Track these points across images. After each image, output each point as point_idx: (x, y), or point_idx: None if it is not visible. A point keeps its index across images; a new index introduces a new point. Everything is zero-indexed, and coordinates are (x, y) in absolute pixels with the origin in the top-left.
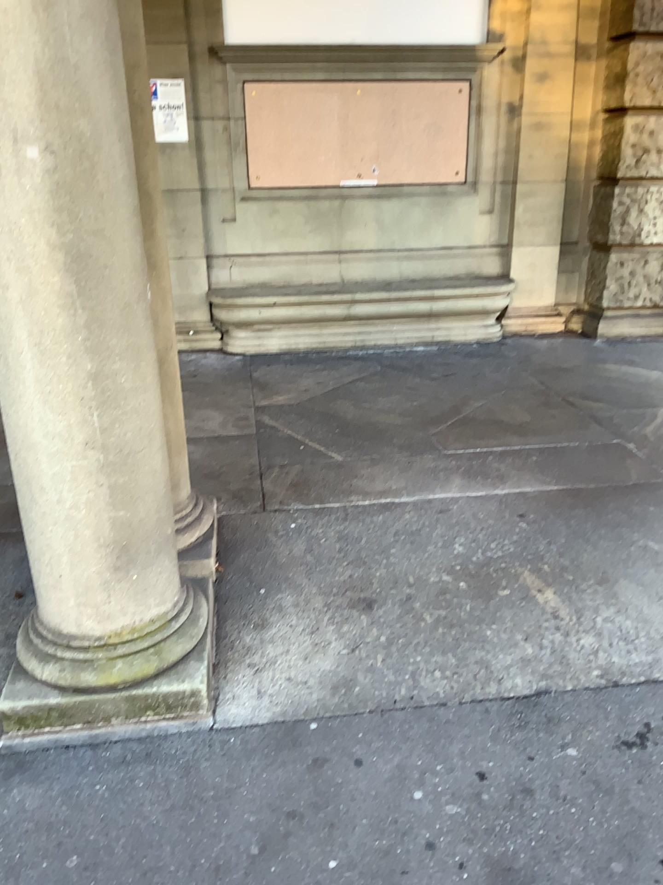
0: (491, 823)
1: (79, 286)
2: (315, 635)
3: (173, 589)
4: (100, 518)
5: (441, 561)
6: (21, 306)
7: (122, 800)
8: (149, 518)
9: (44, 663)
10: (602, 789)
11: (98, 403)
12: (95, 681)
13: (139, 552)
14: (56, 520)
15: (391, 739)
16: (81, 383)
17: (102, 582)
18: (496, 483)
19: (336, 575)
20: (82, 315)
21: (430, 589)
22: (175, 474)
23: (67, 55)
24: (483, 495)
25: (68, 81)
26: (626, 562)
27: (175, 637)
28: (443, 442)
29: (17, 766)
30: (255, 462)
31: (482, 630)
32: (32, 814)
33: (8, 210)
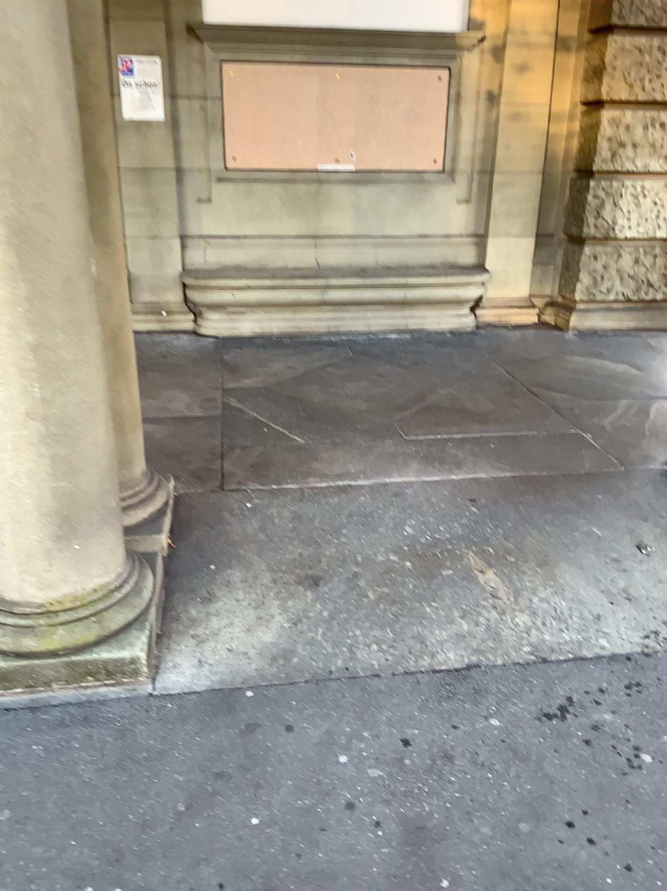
0: (411, 786)
1: (21, 259)
2: (260, 609)
3: (117, 560)
4: (43, 488)
5: (390, 542)
6: None
7: (58, 760)
8: (93, 489)
9: None
10: (520, 756)
11: (41, 374)
12: (37, 647)
13: (82, 523)
14: None
15: (323, 708)
16: (23, 354)
17: (45, 550)
18: (453, 469)
19: (286, 553)
20: (24, 287)
21: (376, 568)
22: (127, 449)
23: (9, 29)
24: (438, 479)
25: (10, 55)
26: (569, 546)
27: (118, 607)
28: (405, 427)
29: None
30: (217, 442)
31: (423, 607)
32: None
33: None
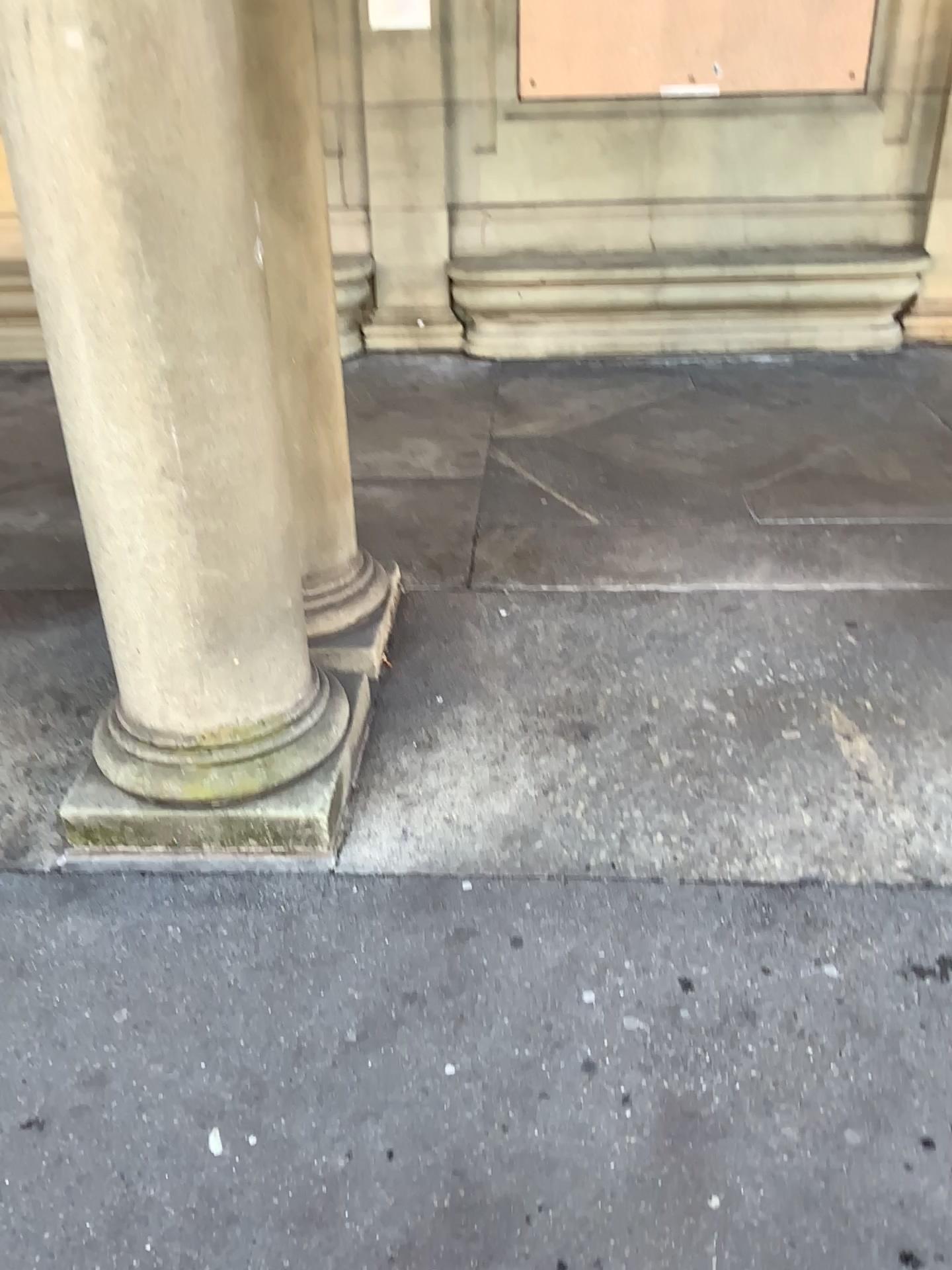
0: (682, 1049)
1: (144, 243)
2: (499, 765)
3: (293, 683)
4: (185, 577)
5: (707, 680)
6: (69, 271)
7: (198, 949)
8: (256, 582)
9: (120, 763)
10: (861, 1027)
11: (178, 415)
12: (183, 793)
13: (242, 629)
14: (130, 576)
15: (570, 919)
16: (151, 385)
17: (191, 664)
18: (824, 573)
19: (549, 687)
20: (150, 286)
21: (680, 719)
22: (324, 525)
23: None
24: (799, 588)
25: None
26: None
27: (293, 748)
28: (758, 504)
29: (80, 888)
30: (473, 516)
31: (743, 784)
32: (86, 950)
33: (43, 127)
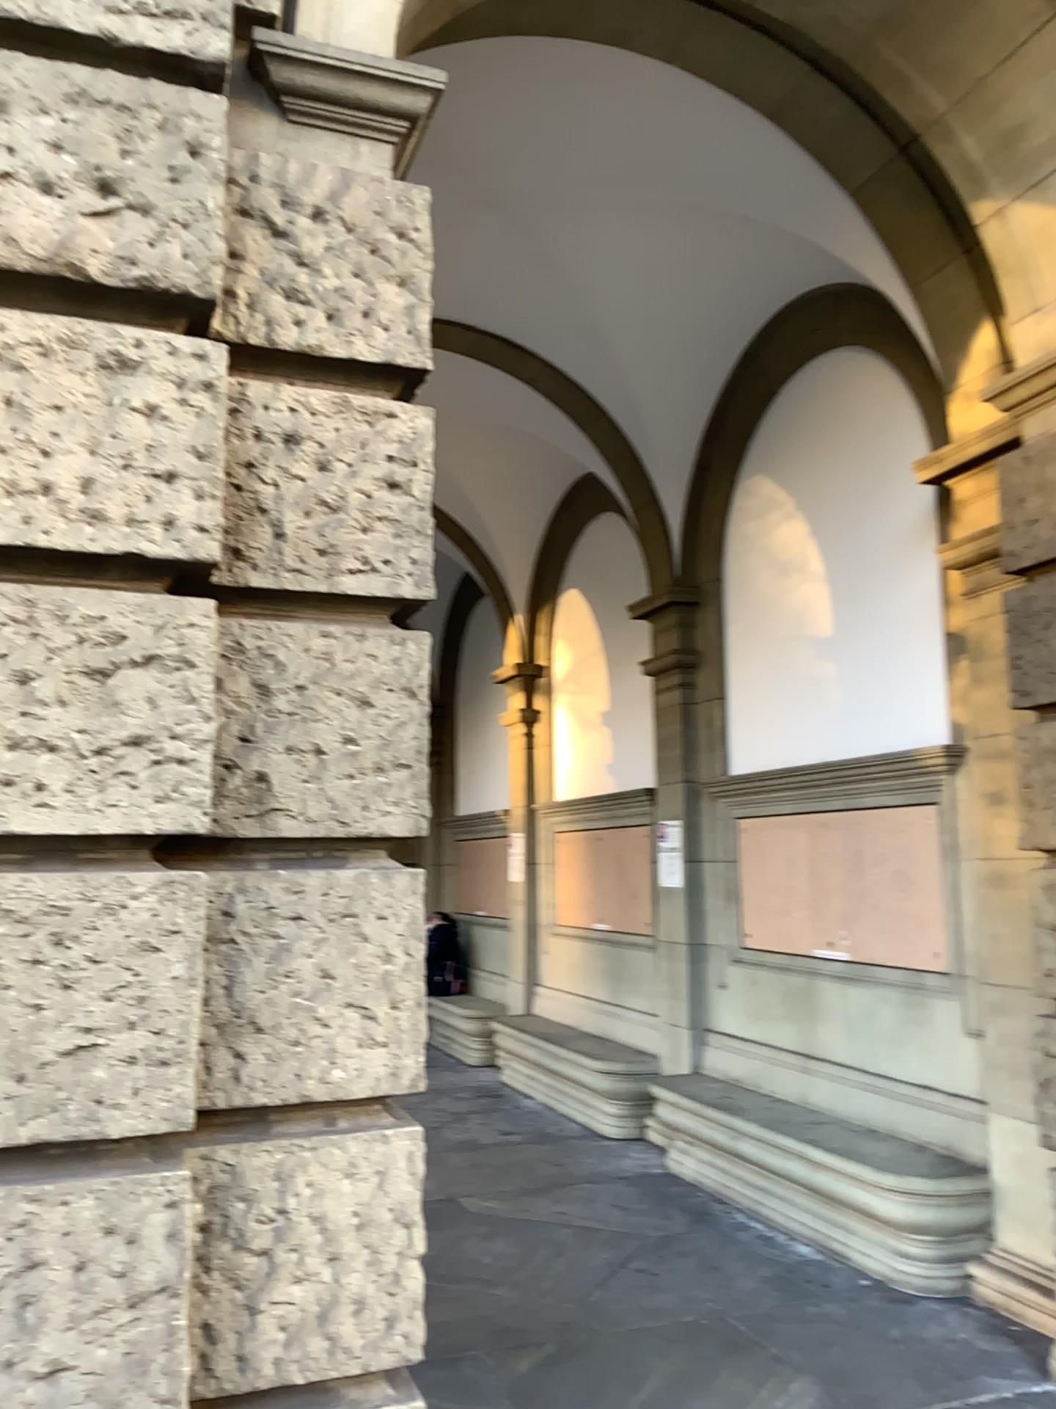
0: None
1: None
2: None
3: None
4: None
5: None
6: None
7: None
8: None
9: None
10: None
11: None
12: None
13: None
14: None
15: None
16: None
17: None
18: None
19: None
20: None
21: None
22: None
23: None
24: None
25: None
26: None
27: None
28: None
29: None
30: None
31: None
32: None
33: None
